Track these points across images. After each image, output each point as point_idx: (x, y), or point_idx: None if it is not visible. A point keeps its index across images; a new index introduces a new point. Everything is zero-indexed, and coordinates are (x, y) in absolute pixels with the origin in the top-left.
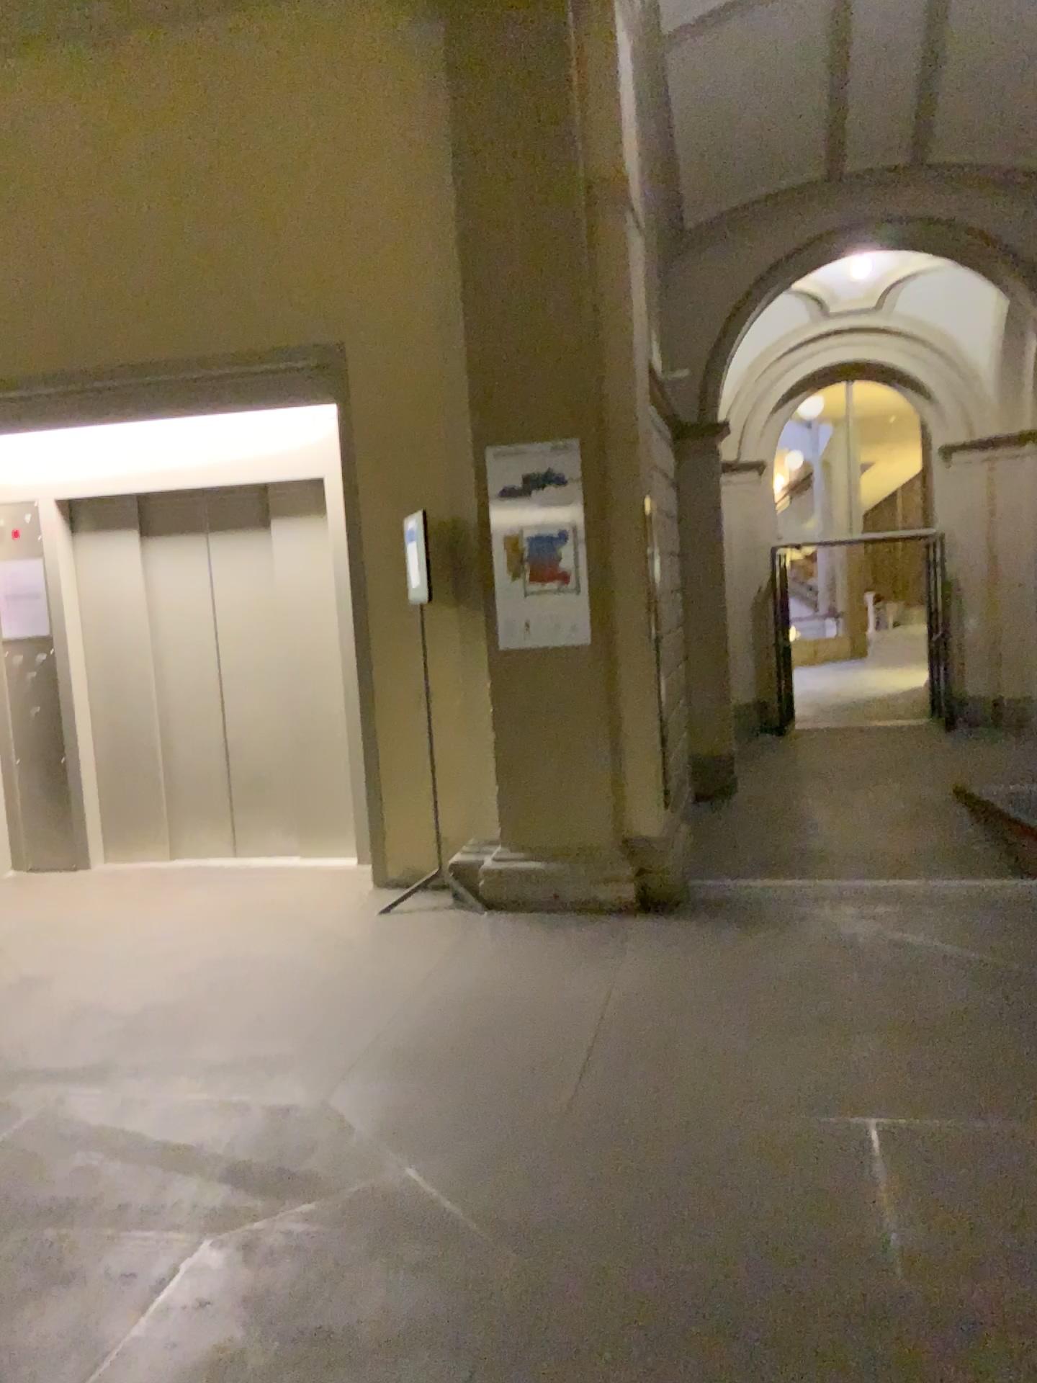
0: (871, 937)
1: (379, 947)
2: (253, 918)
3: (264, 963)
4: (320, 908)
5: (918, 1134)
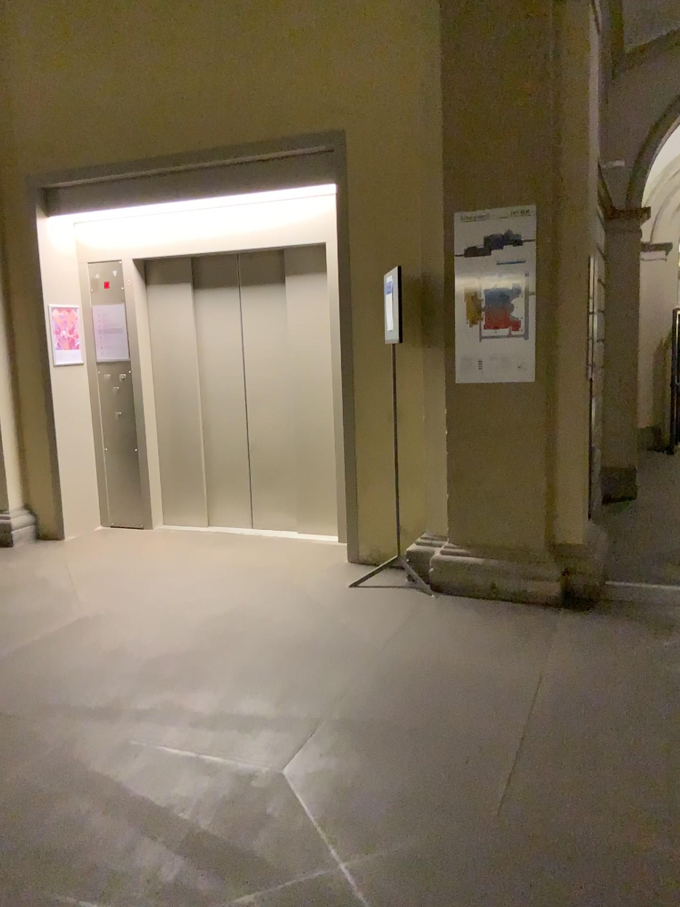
0: None
1: (346, 621)
2: (254, 583)
3: (254, 627)
4: (305, 580)
5: None
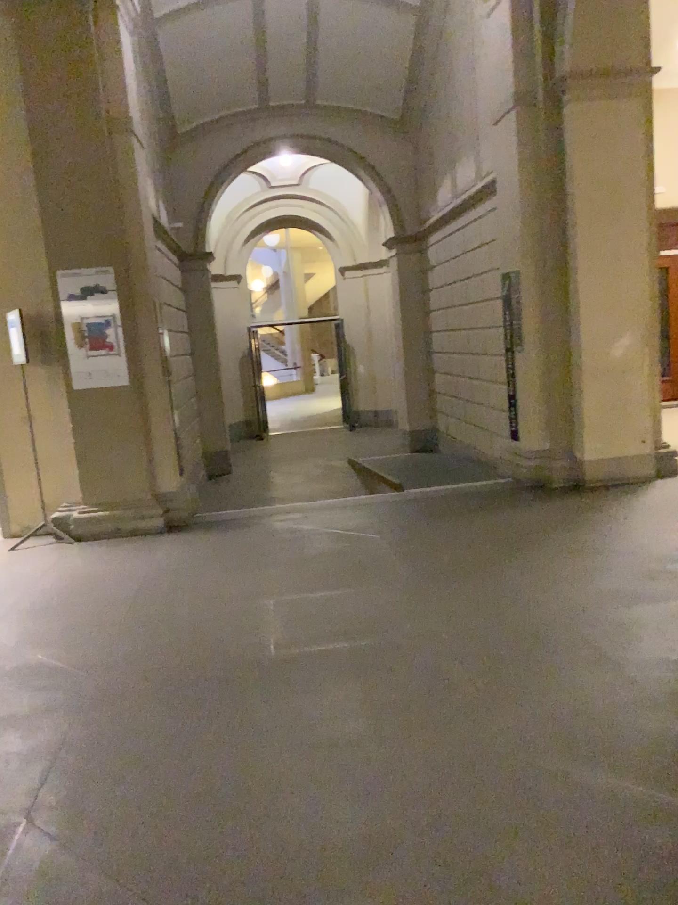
0: (284, 528)
1: (11, 564)
2: None
3: None
4: None
5: (290, 602)
